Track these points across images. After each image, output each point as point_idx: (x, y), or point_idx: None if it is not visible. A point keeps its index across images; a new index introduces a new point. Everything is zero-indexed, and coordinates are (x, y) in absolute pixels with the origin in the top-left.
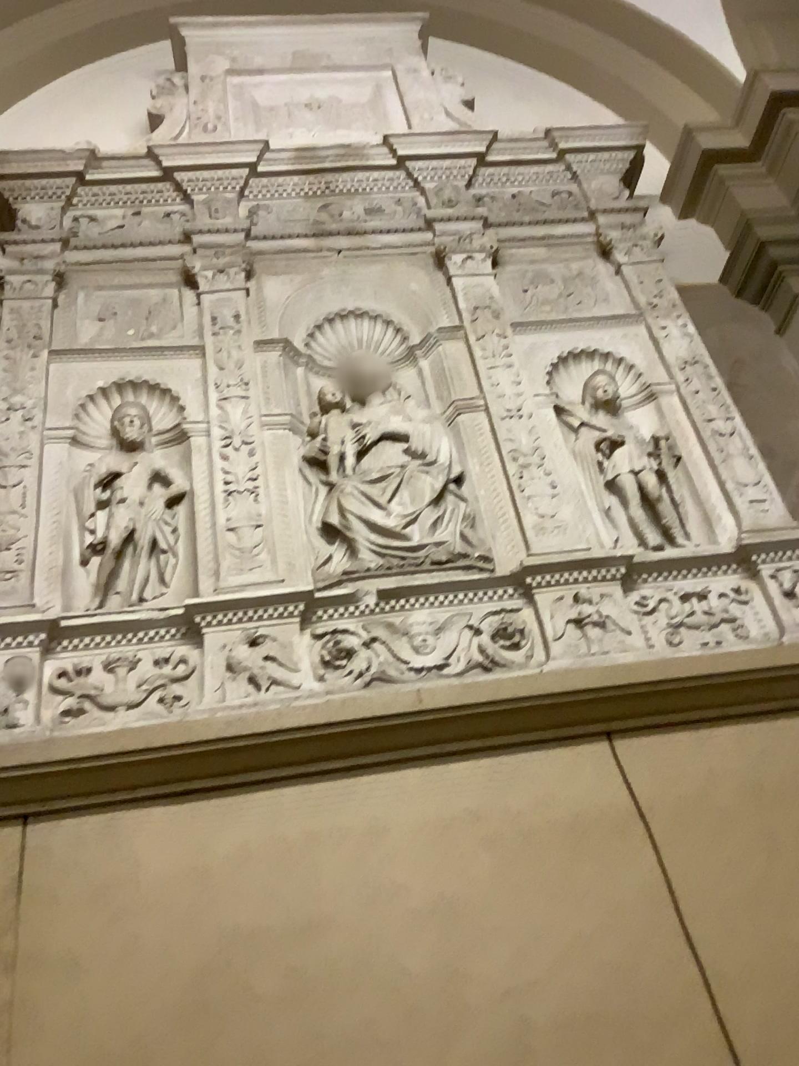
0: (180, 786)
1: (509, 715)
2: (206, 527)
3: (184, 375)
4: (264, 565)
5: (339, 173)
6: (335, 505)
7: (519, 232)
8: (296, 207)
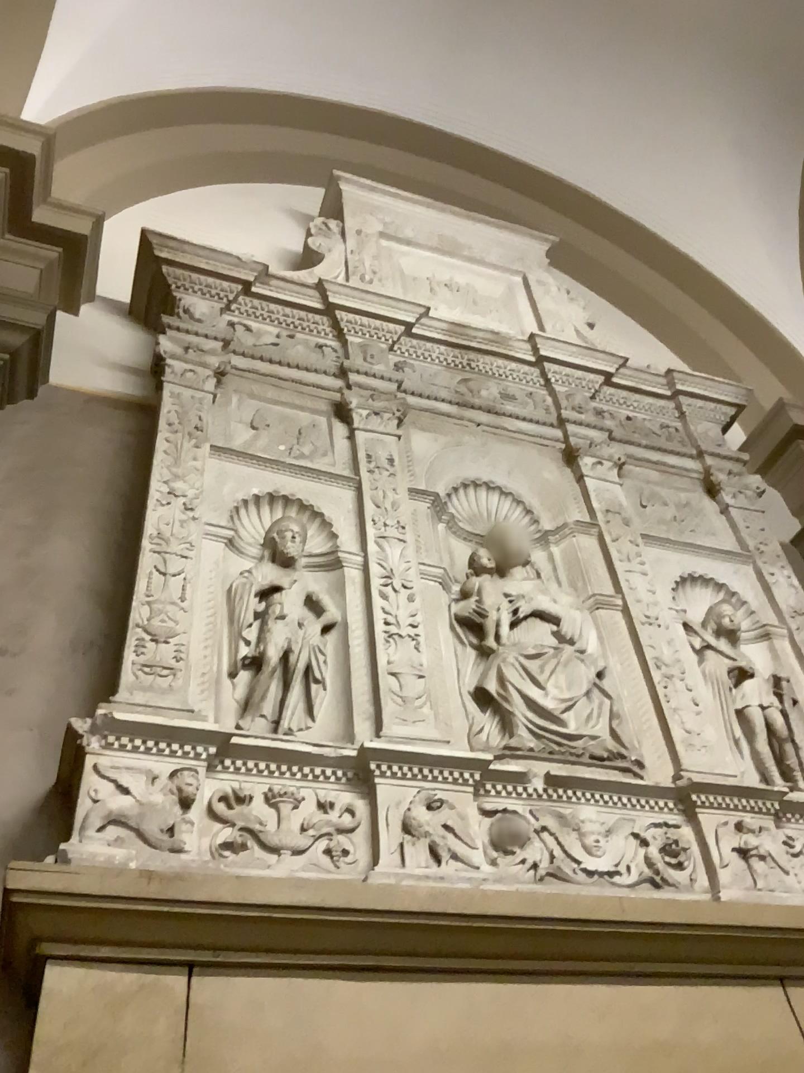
0: (366, 959)
1: (699, 940)
2: (365, 666)
3: (338, 504)
4: (426, 721)
5: (480, 353)
6: (491, 673)
7: (636, 451)
8: (440, 373)
